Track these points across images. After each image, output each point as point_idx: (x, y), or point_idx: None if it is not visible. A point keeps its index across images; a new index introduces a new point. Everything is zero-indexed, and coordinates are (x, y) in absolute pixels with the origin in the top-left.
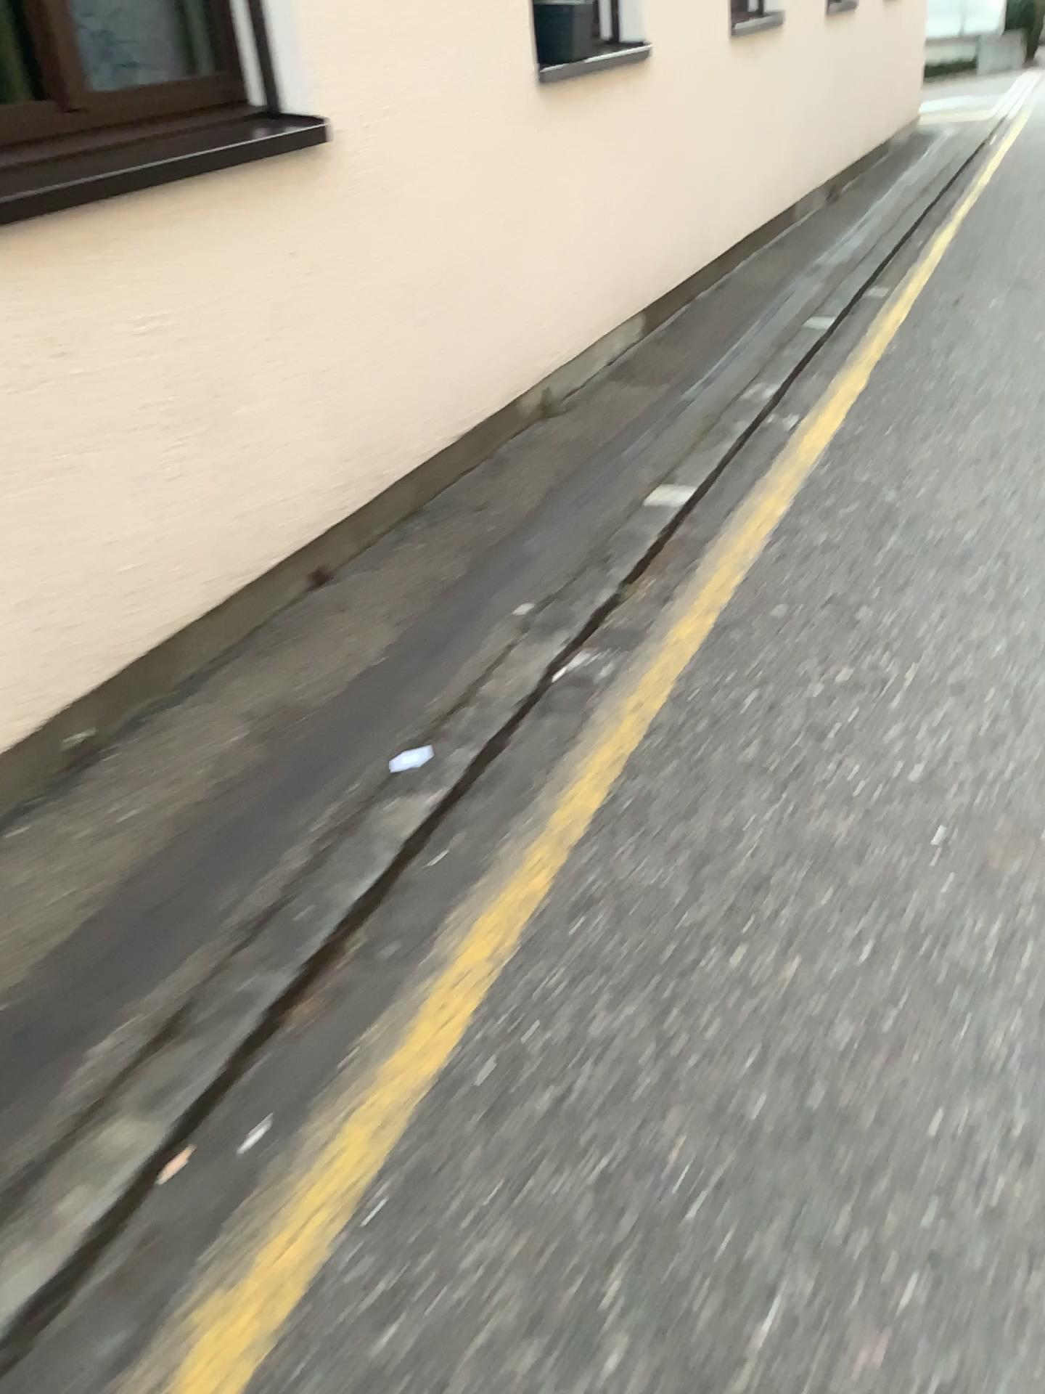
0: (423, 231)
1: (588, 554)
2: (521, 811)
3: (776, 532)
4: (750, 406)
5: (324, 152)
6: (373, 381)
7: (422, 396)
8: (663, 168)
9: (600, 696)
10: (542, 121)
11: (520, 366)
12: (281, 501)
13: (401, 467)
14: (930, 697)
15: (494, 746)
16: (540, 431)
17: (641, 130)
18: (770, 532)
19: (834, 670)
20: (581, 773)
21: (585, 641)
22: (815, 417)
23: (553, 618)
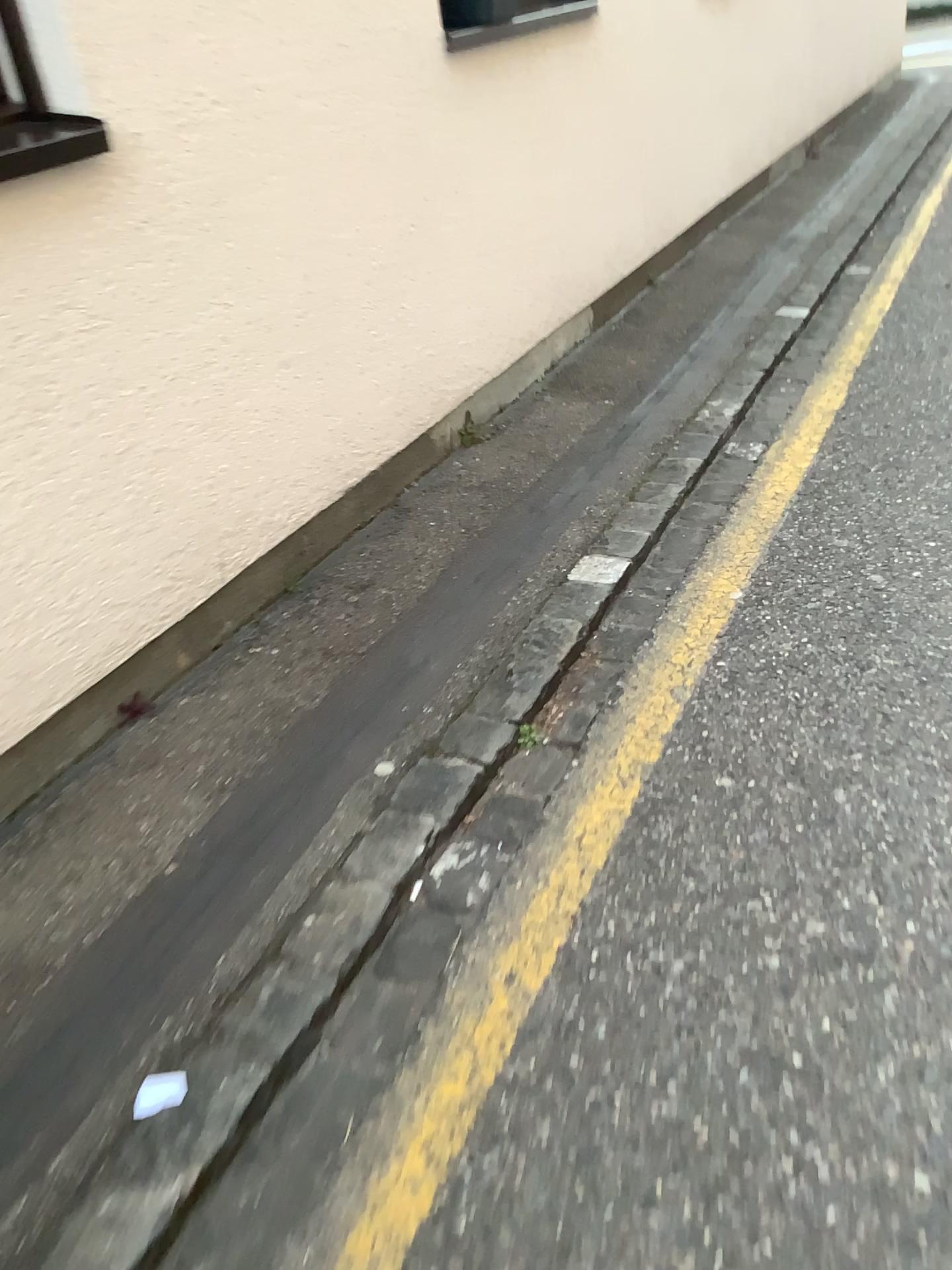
0: (280, 249)
1: (486, 667)
2: (303, 1221)
3: (731, 628)
4: (711, 426)
5: (104, 164)
6: (210, 449)
7: (288, 453)
8: (615, 142)
9: (465, 939)
10: (454, 99)
11: (434, 391)
12: (60, 632)
13: (258, 546)
14: (946, 996)
15: (294, 1053)
16: (459, 468)
17: (587, 100)
18: (723, 629)
19: (801, 917)
20: (404, 1136)
21: (460, 827)
22: (787, 441)
23: (422, 787)
